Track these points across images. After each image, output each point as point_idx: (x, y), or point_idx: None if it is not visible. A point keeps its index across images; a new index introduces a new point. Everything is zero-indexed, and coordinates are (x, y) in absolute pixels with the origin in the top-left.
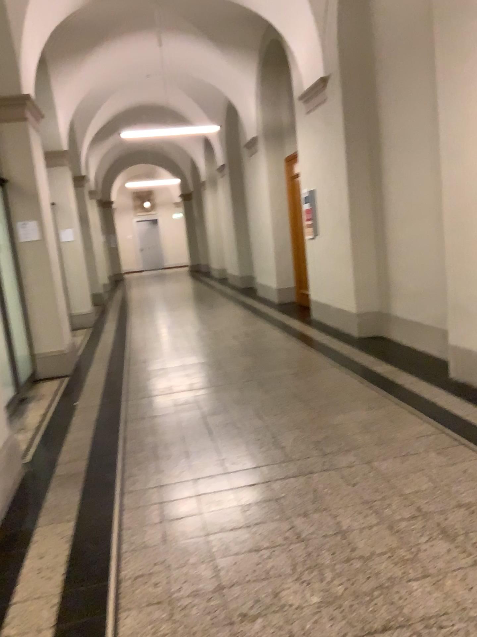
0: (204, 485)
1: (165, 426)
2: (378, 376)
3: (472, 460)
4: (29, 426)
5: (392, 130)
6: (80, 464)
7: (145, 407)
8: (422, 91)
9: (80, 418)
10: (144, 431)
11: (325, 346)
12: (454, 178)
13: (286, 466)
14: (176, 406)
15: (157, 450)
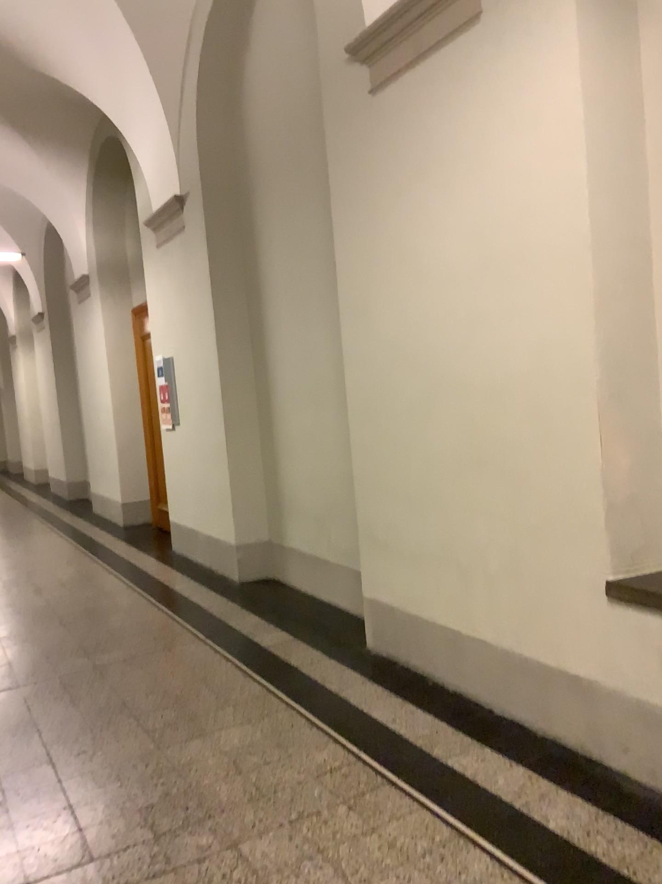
0: None
1: None
2: (263, 655)
3: (405, 813)
4: None
5: (278, 278)
6: None
7: None
8: (317, 225)
9: None
10: None
11: (185, 602)
12: (362, 350)
13: (81, 876)
14: None
15: None
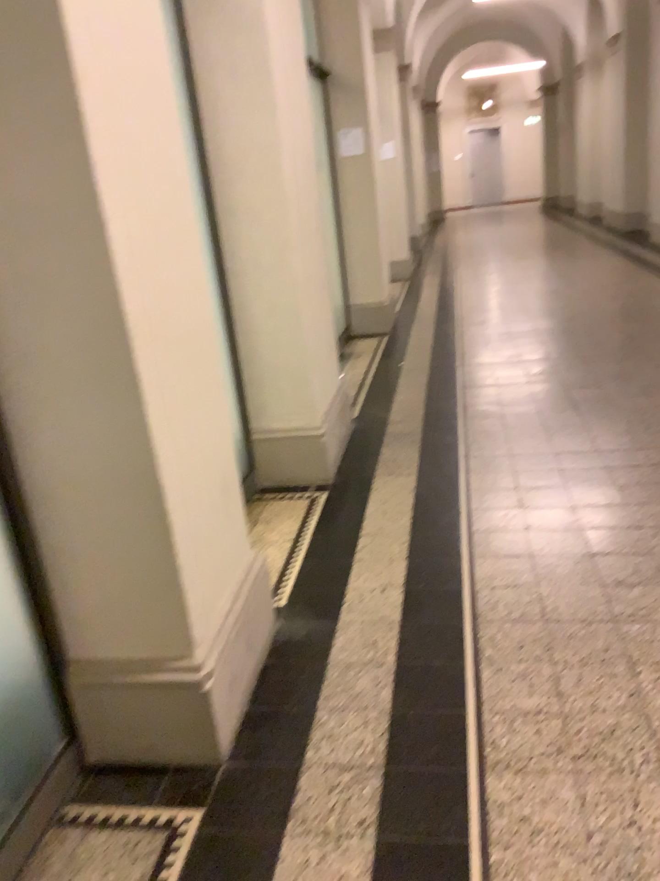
0: (569, 458)
1: (517, 394)
2: None
3: None
4: (355, 380)
5: None
6: (417, 423)
7: (489, 372)
8: None
9: (411, 377)
10: (490, 397)
11: None
12: None
13: None
14: (530, 374)
15: (508, 418)
